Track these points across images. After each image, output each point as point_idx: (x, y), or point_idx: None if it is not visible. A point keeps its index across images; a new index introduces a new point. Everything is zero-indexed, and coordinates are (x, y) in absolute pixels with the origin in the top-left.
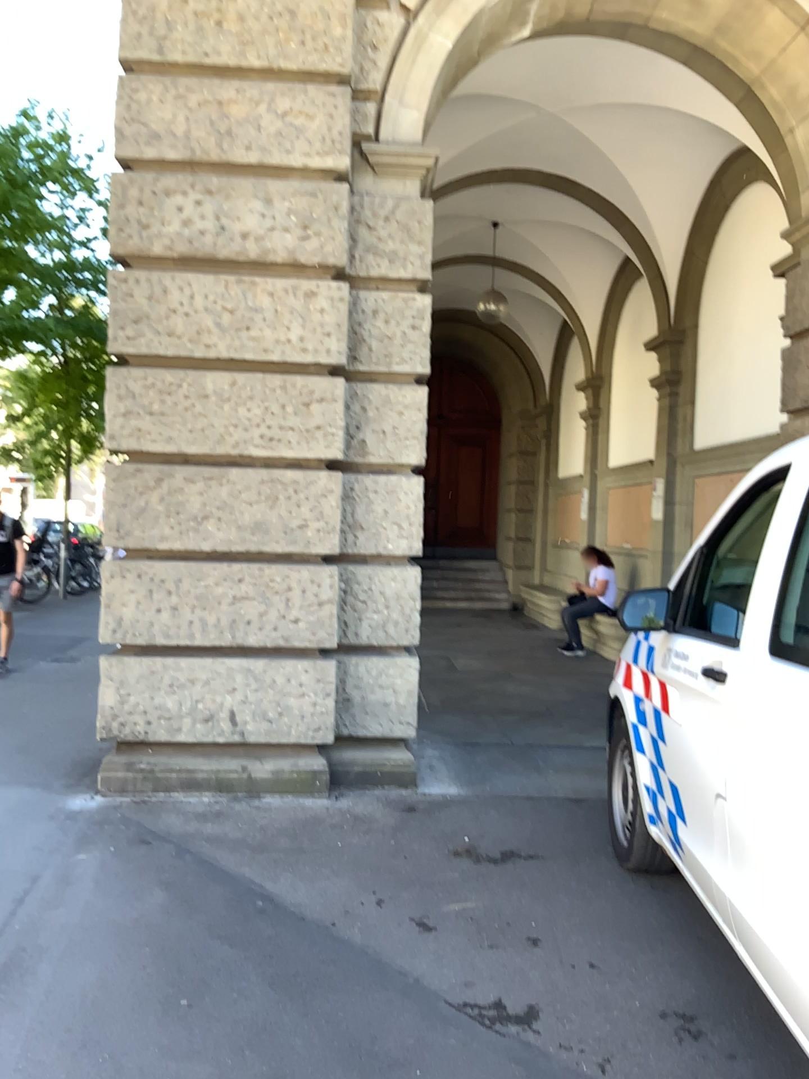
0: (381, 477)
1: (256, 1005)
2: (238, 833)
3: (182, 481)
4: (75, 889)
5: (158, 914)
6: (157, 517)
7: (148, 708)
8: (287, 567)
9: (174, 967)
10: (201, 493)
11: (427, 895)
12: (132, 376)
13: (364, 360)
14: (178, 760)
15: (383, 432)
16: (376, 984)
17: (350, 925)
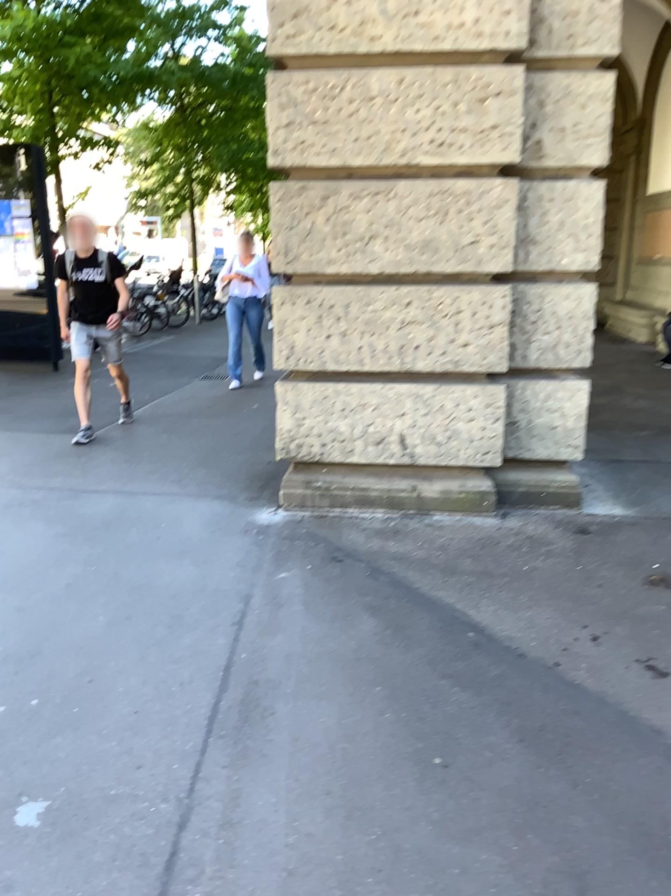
0: (555, 185)
1: (511, 772)
2: (422, 555)
3: (348, 198)
4: (284, 615)
5: (372, 647)
6: (324, 239)
7: (321, 431)
8: (457, 287)
9: (408, 715)
10: (368, 210)
11: (641, 634)
12: (292, 82)
13: (543, 45)
14: (352, 479)
15: (560, 133)
16: (634, 750)
17: (573, 669)
